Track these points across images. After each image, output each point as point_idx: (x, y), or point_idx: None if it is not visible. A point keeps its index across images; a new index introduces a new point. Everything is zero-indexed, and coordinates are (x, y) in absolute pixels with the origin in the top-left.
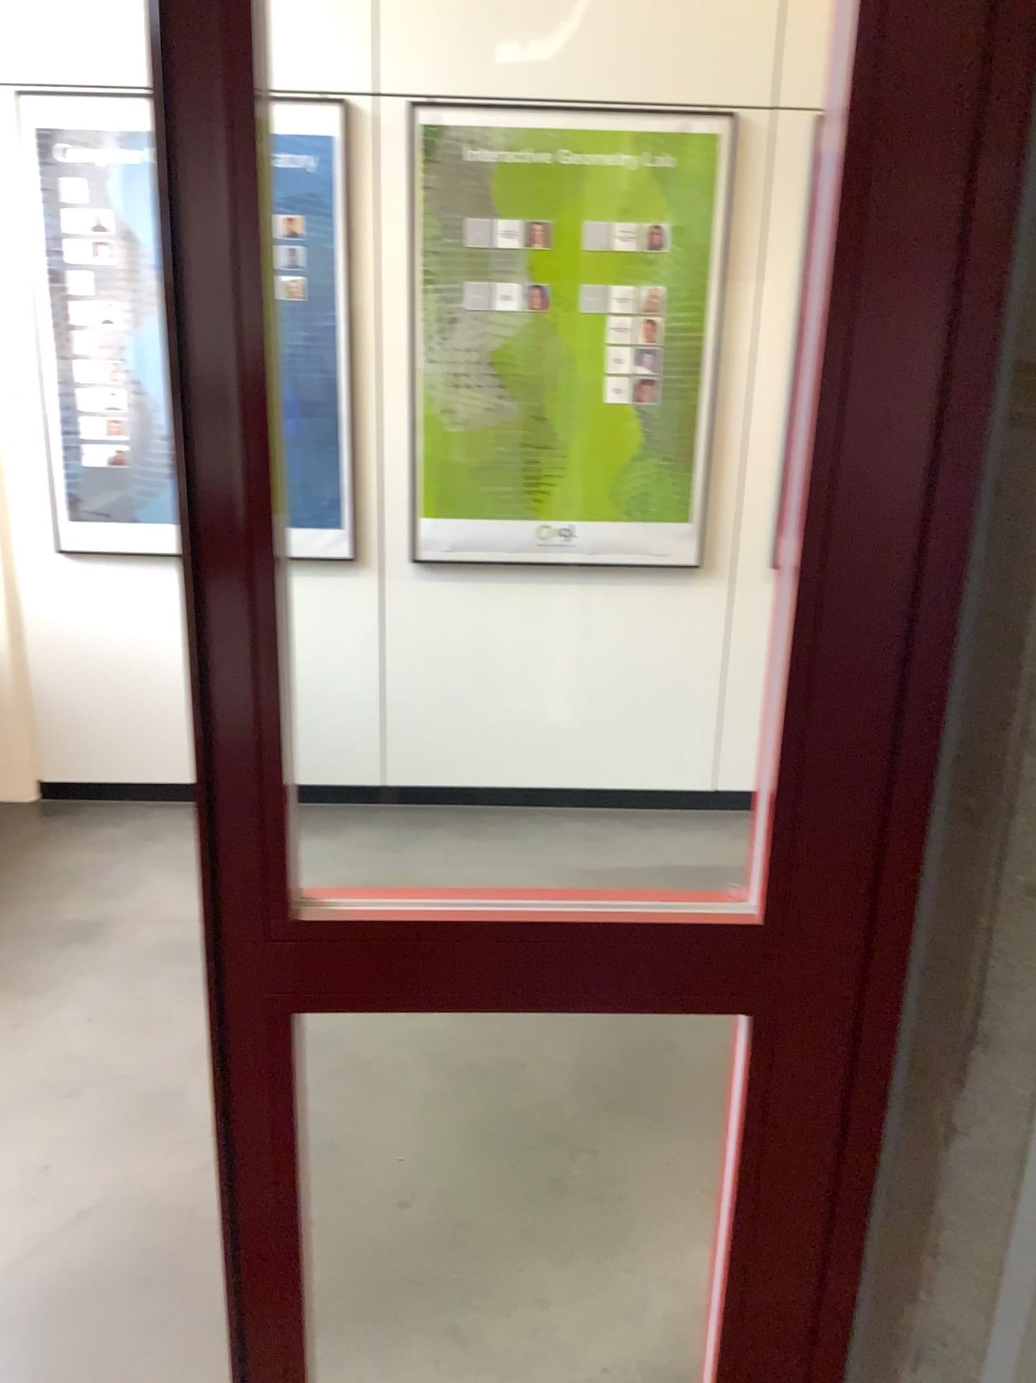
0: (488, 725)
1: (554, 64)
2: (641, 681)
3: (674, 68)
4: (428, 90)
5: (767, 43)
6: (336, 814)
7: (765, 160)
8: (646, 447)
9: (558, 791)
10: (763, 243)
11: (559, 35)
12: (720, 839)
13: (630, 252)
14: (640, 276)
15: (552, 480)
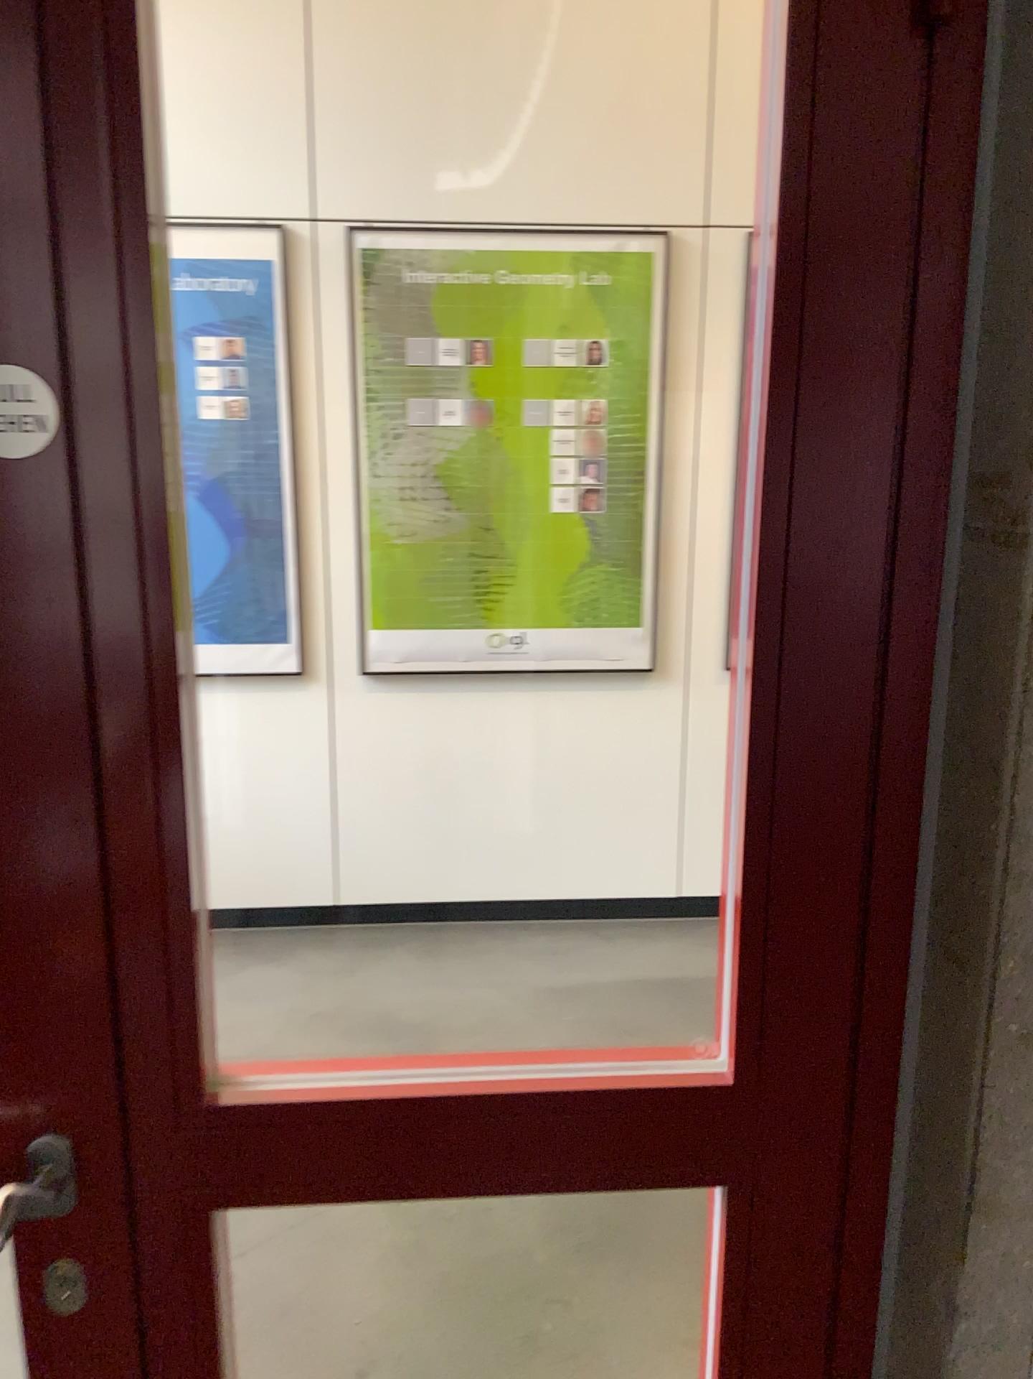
0: (443, 838)
1: (492, 193)
2: (597, 788)
3: (608, 194)
4: (370, 218)
5: (696, 171)
6: (289, 935)
7: (698, 280)
8: (594, 555)
9: (517, 903)
10: (700, 357)
11: (497, 165)
12: (683, 947)
13: (572, 367)
14: (582, 390)
15: (501, 590)
